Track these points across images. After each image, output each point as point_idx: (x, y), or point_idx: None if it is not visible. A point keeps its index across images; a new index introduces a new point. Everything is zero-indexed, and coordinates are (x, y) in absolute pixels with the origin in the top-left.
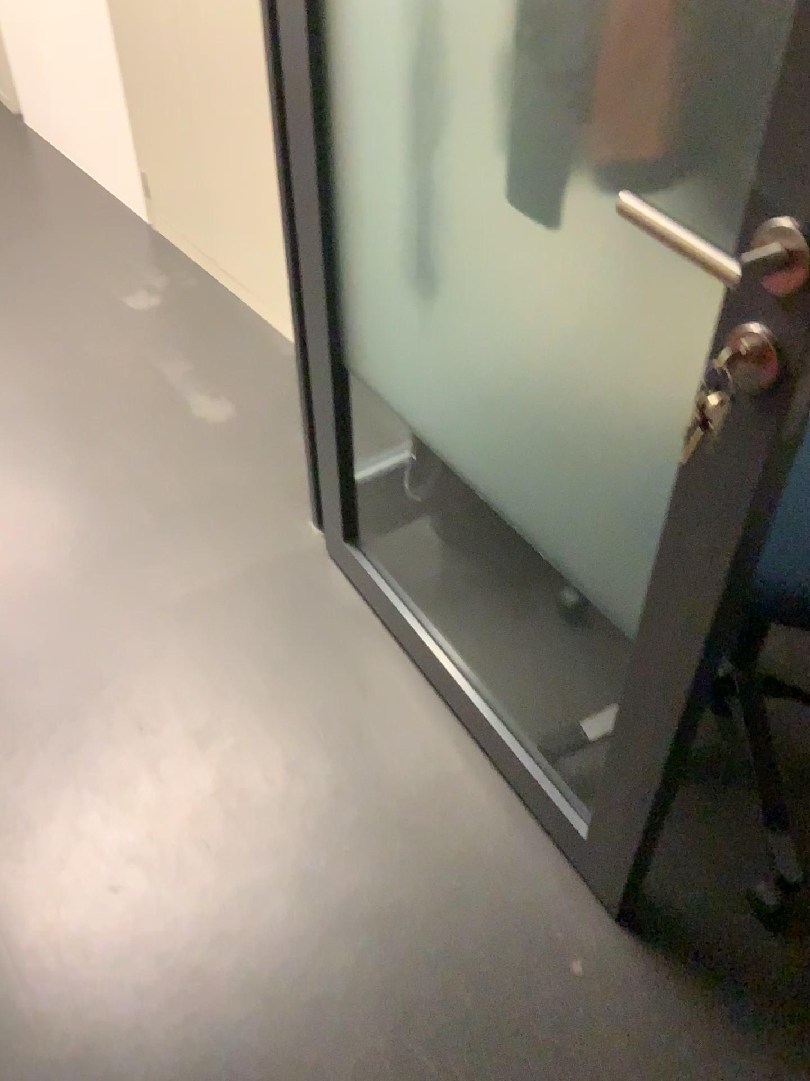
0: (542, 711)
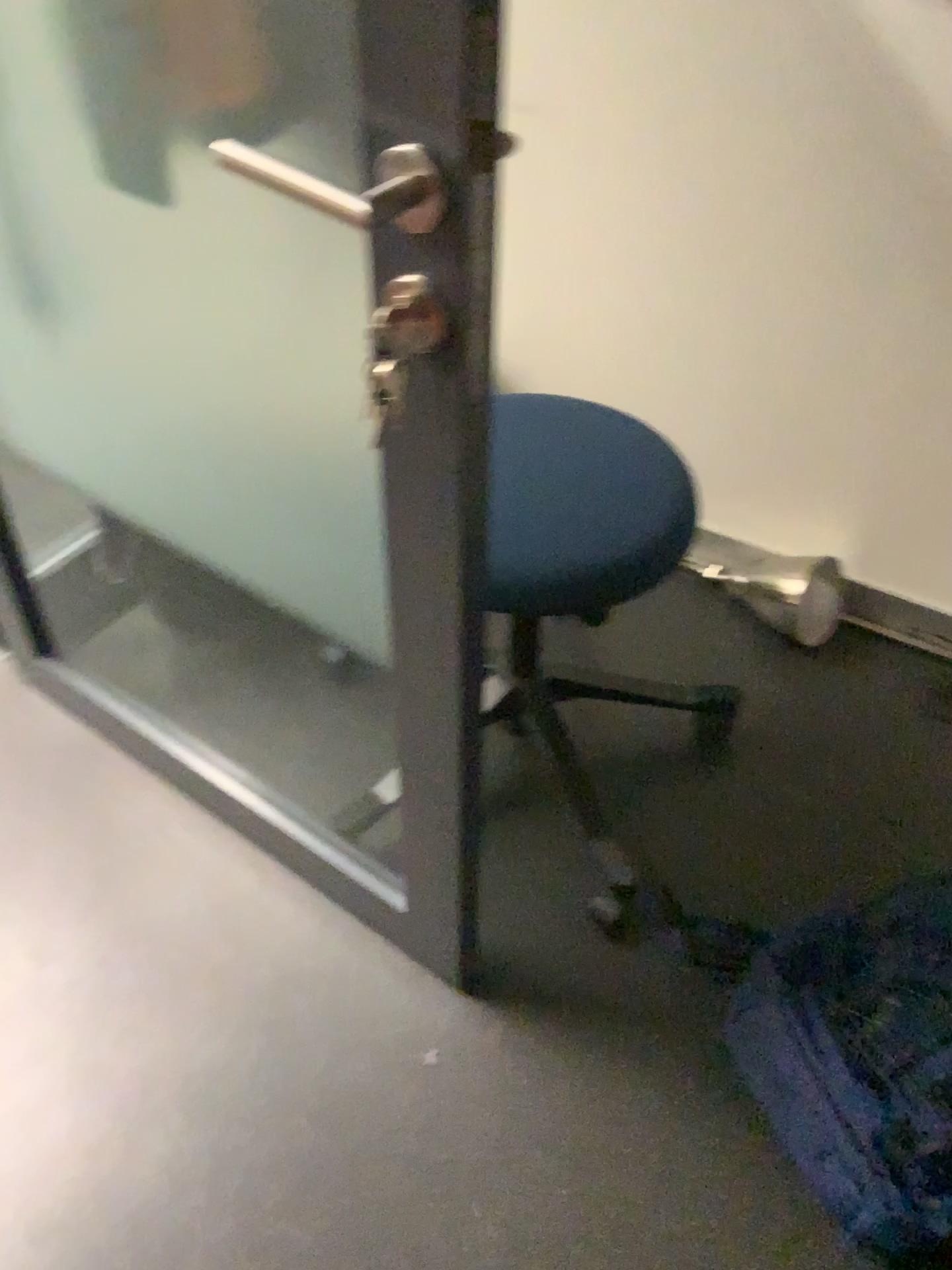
0: (324, 789)
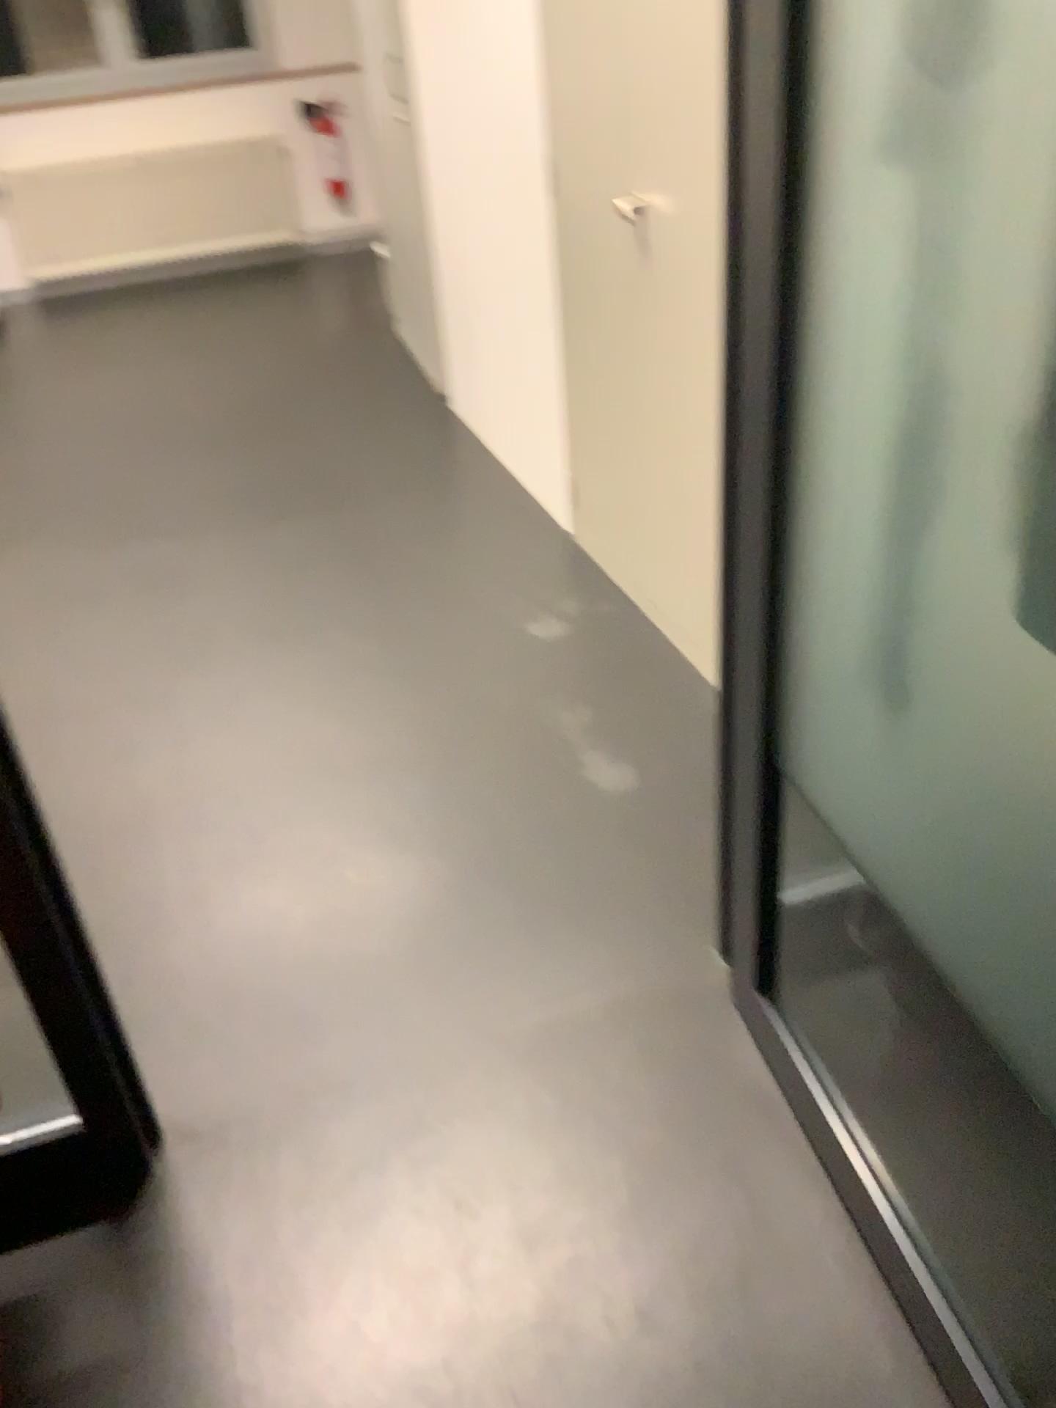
0: (1027, 1312)
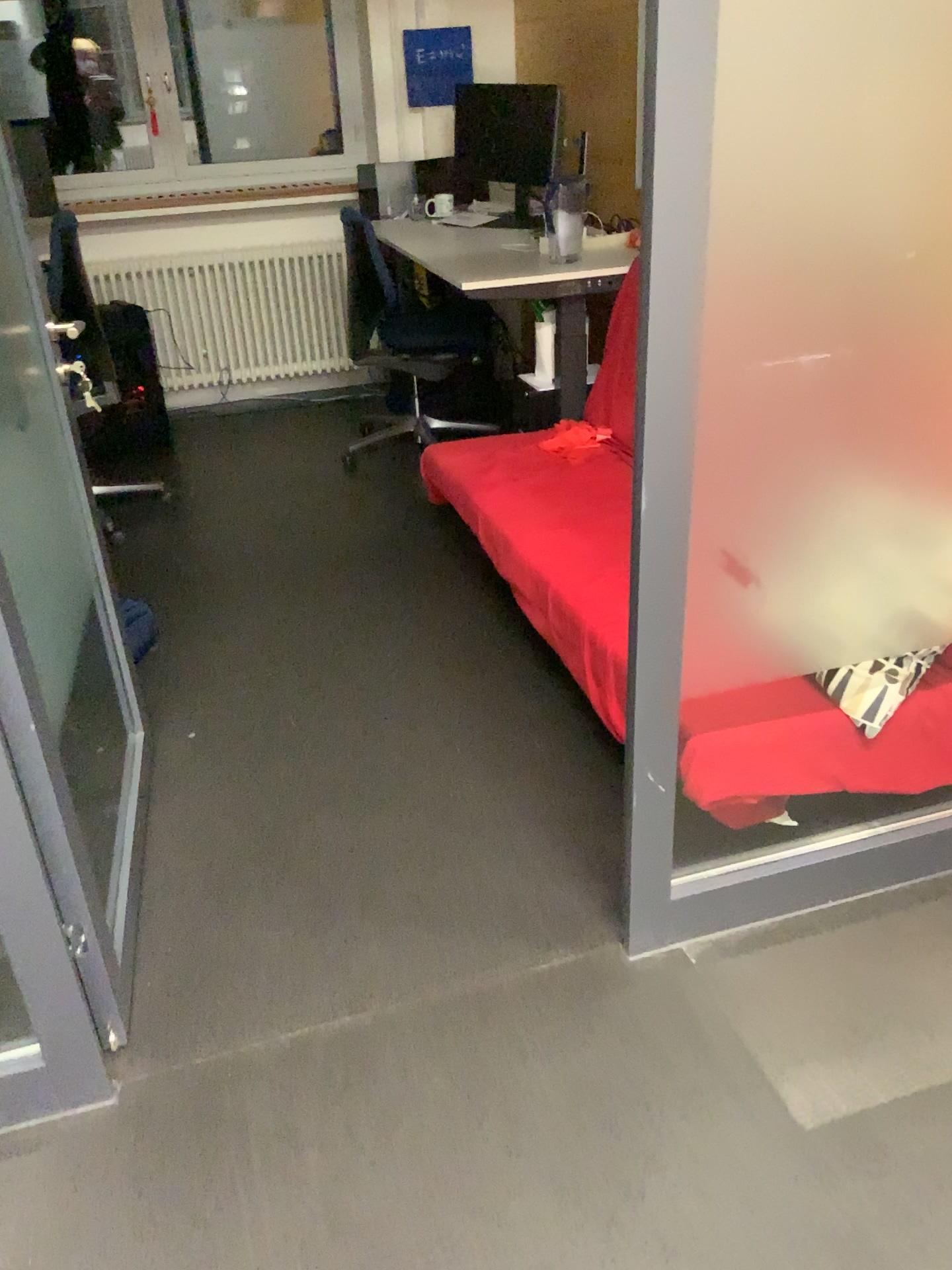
0: None
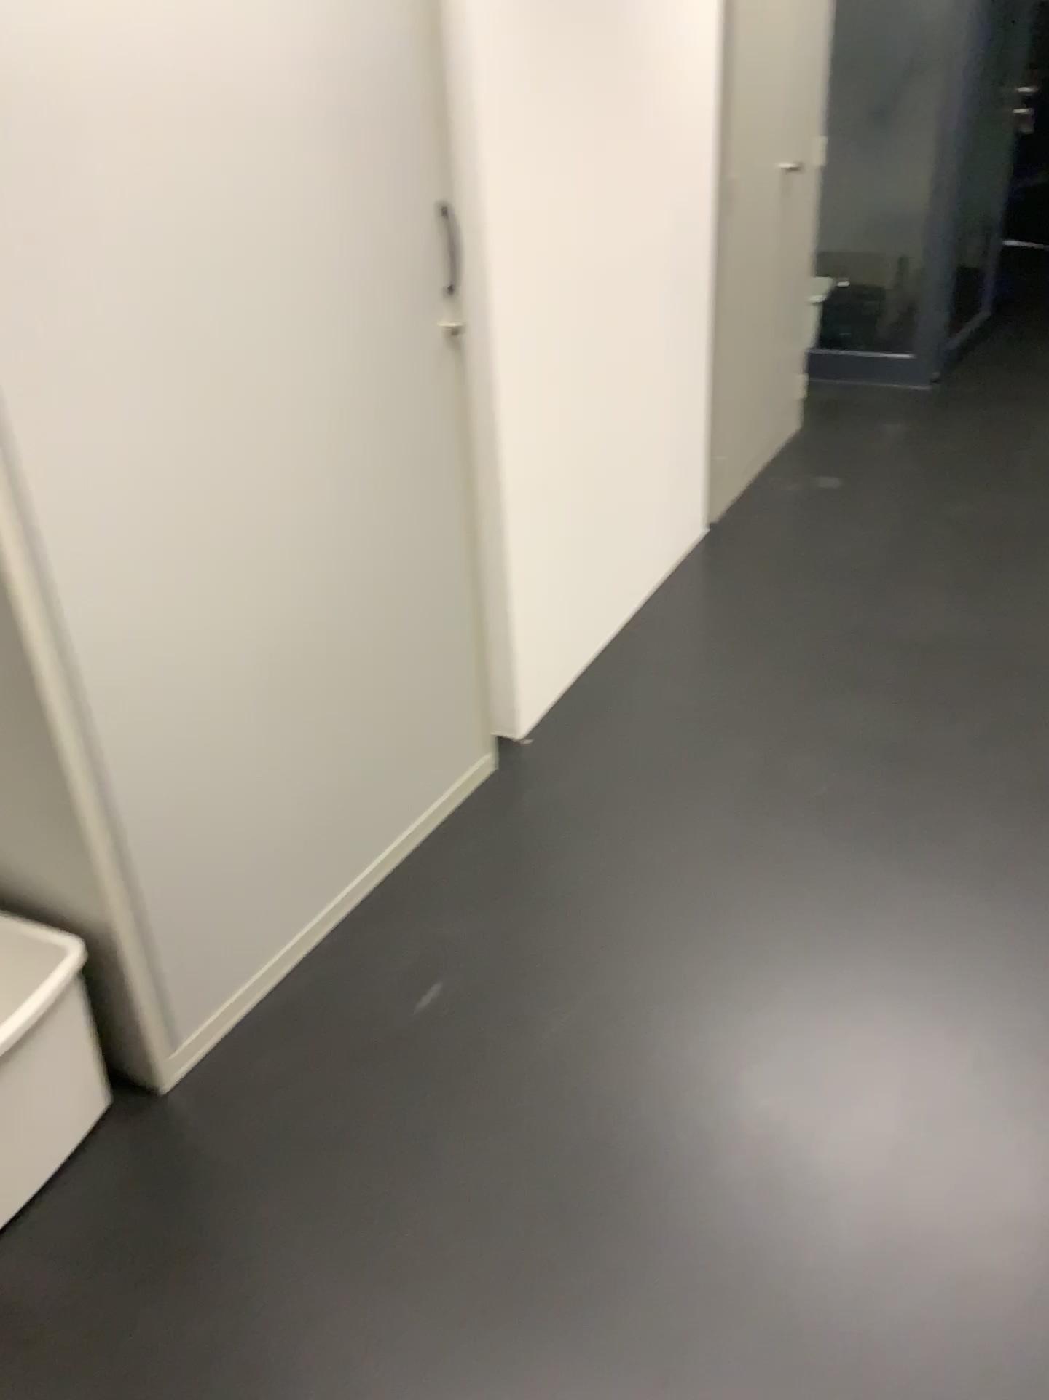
0: None
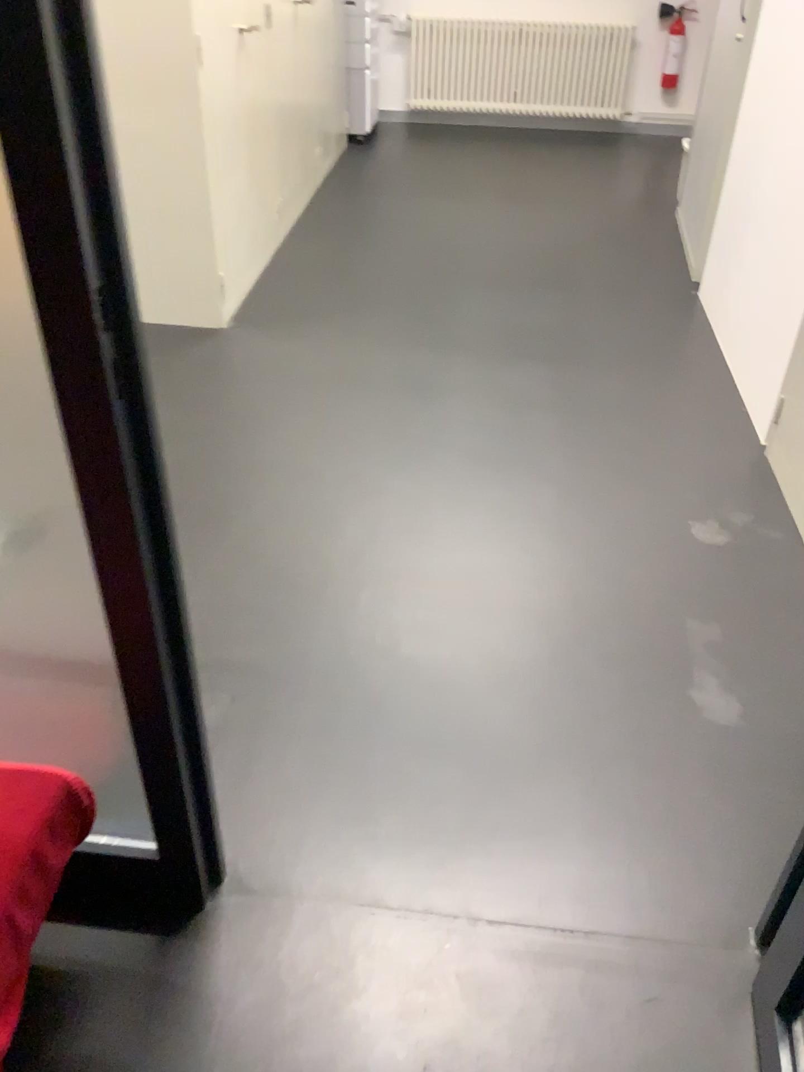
0: None
